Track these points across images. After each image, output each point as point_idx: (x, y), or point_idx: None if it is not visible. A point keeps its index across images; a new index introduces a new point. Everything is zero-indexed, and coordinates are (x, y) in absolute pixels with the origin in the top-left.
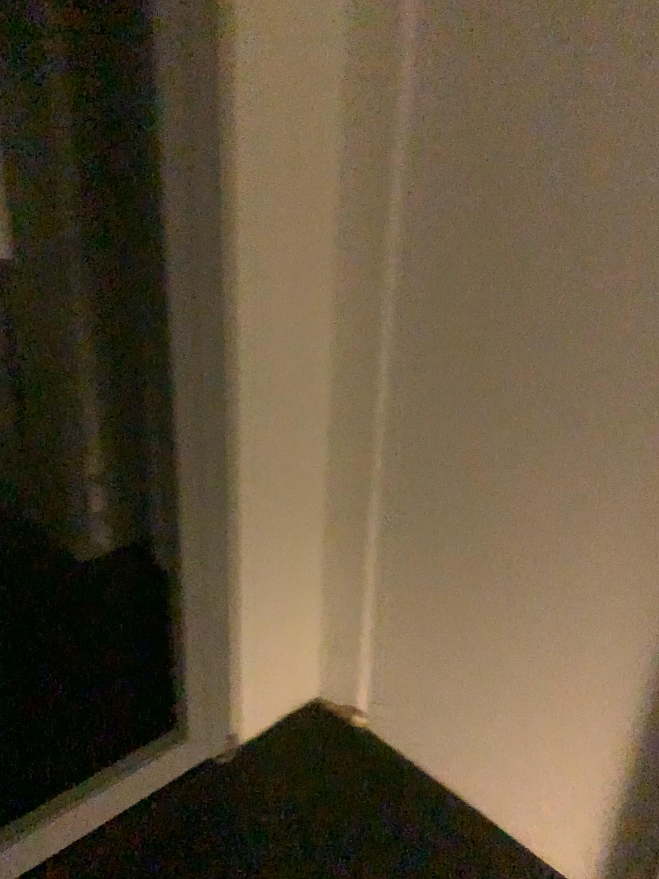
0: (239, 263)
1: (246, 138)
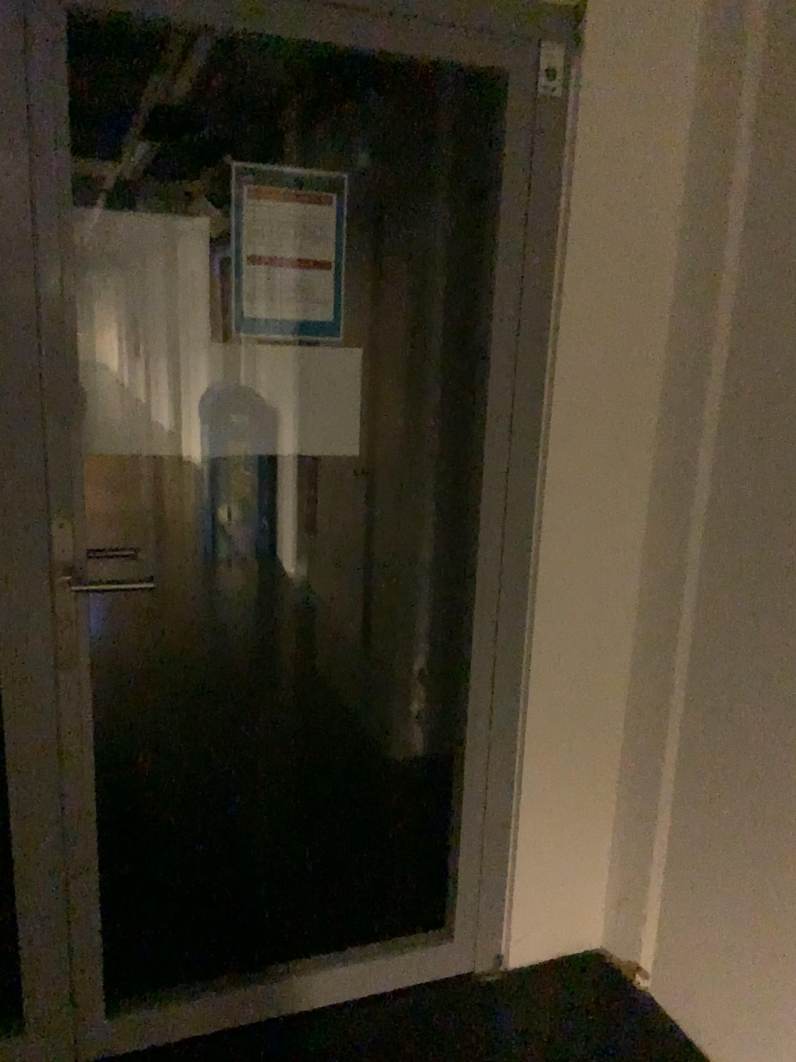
0: (550, 468)
1: (565, 360)
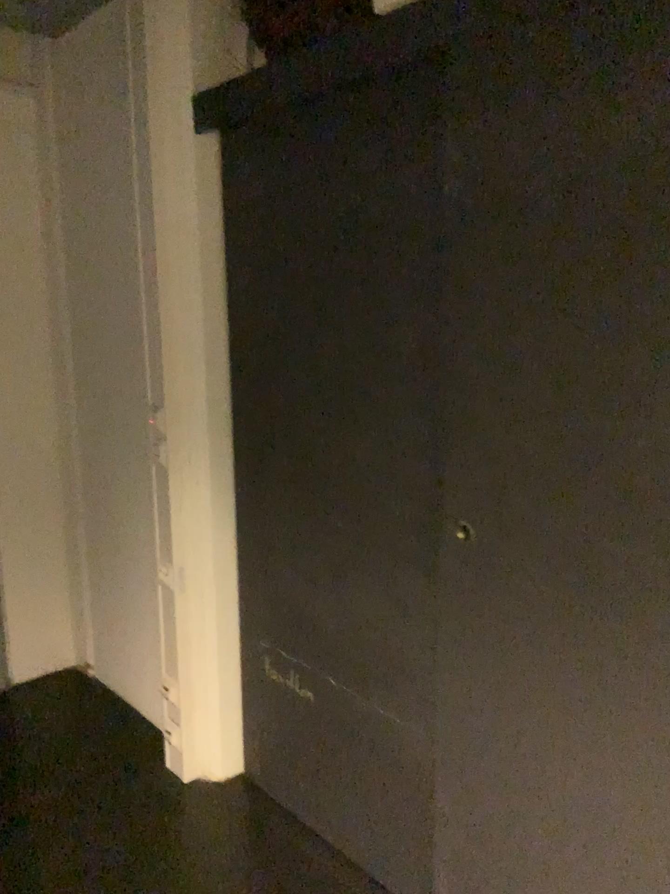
0: None
1: None
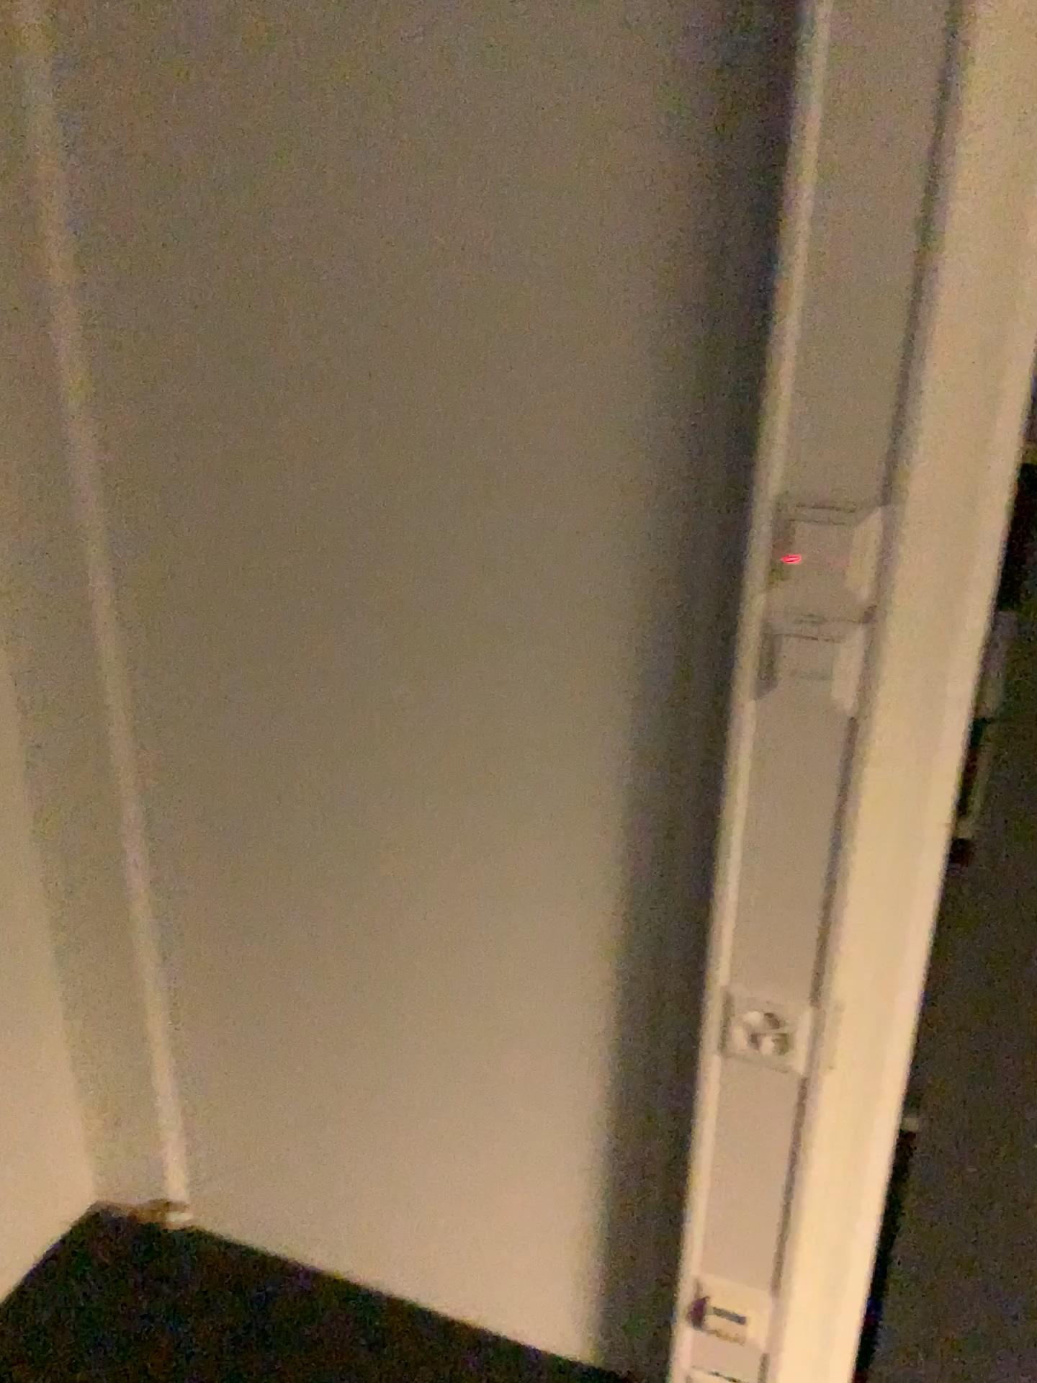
0: None
1: None
